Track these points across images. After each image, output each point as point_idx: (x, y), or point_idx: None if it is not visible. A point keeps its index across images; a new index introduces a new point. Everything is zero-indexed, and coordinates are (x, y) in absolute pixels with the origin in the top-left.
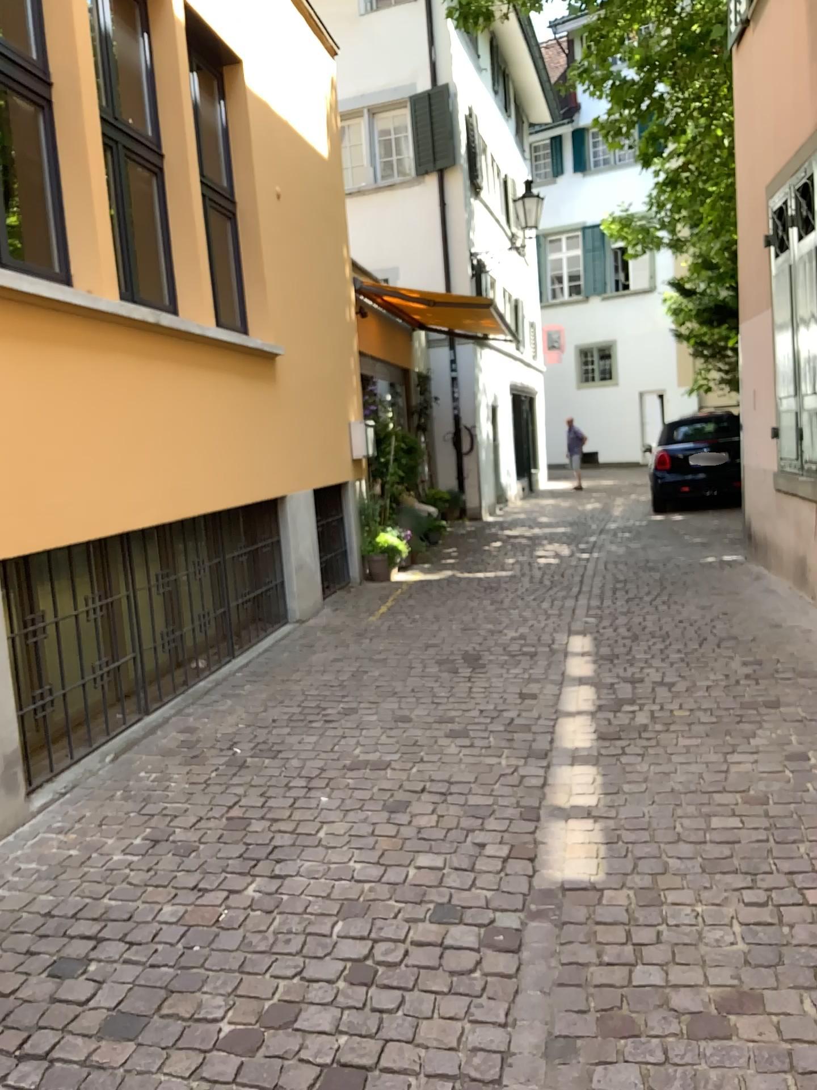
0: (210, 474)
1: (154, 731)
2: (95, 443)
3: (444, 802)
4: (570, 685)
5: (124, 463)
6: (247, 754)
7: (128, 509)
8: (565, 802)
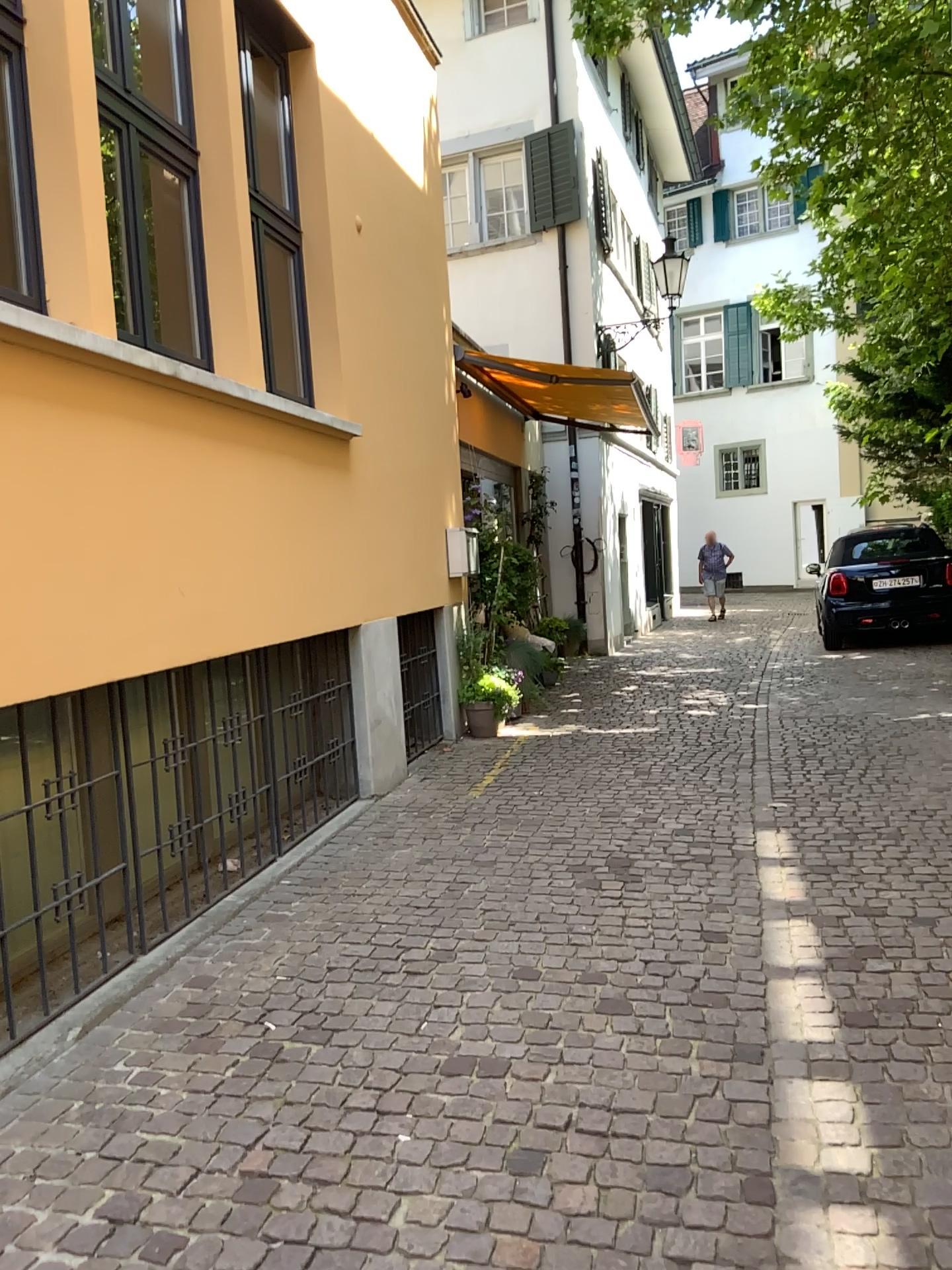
0: (250, 596)
1: (149, 986)
2: (65, 547)
3: (606, 1156)
4: (774, 917)
5: (114, 578)
6: (285, 1037)
7: (118, 648)
8: (816, 1169)
